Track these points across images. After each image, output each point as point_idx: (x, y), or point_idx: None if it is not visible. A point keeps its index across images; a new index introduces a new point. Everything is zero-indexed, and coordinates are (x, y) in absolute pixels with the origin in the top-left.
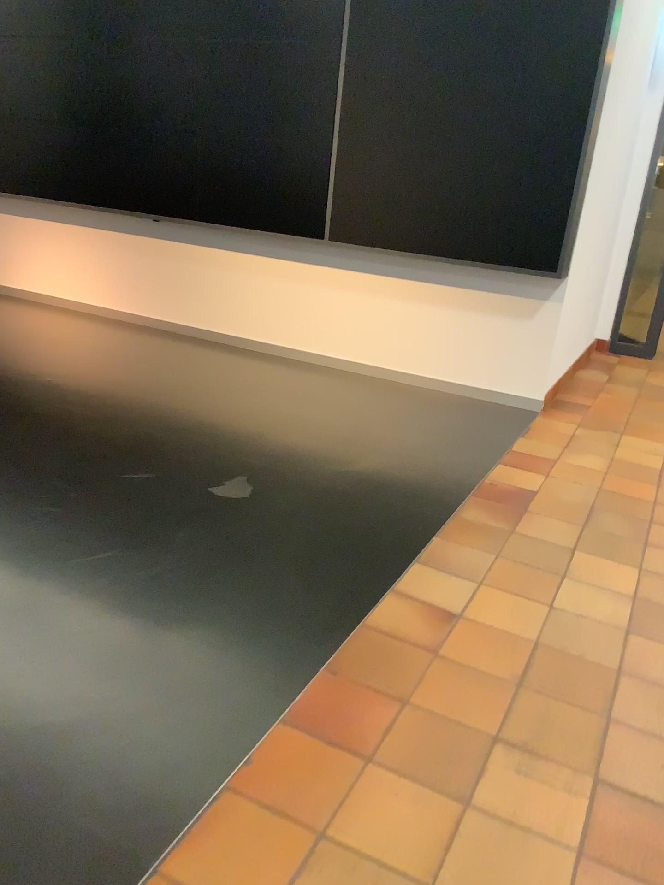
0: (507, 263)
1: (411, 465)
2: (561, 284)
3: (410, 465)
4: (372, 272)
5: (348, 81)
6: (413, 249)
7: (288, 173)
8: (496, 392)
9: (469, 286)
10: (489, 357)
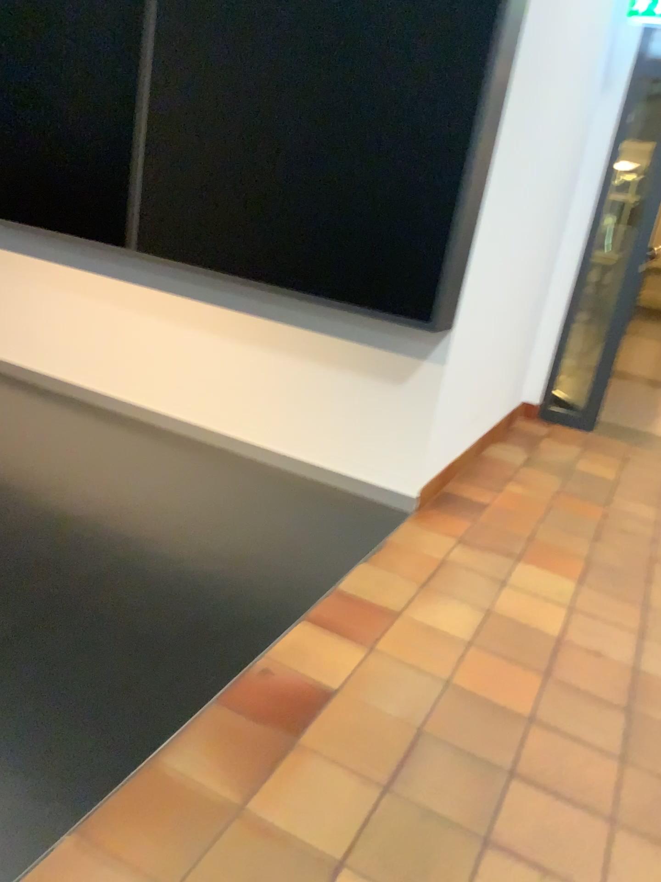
0: (365, 302)
1: (150, 620)
2: (439, 339)
3: (146, 620)
4: (198, 300)
5: (159, 26)
6: (241, 273)
7: (85, 154)
8: (354, 481)
9: (317, 330)
10: (347, 431)
